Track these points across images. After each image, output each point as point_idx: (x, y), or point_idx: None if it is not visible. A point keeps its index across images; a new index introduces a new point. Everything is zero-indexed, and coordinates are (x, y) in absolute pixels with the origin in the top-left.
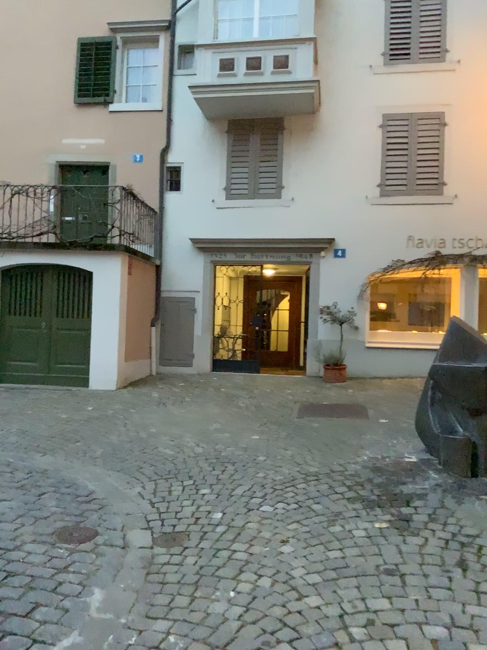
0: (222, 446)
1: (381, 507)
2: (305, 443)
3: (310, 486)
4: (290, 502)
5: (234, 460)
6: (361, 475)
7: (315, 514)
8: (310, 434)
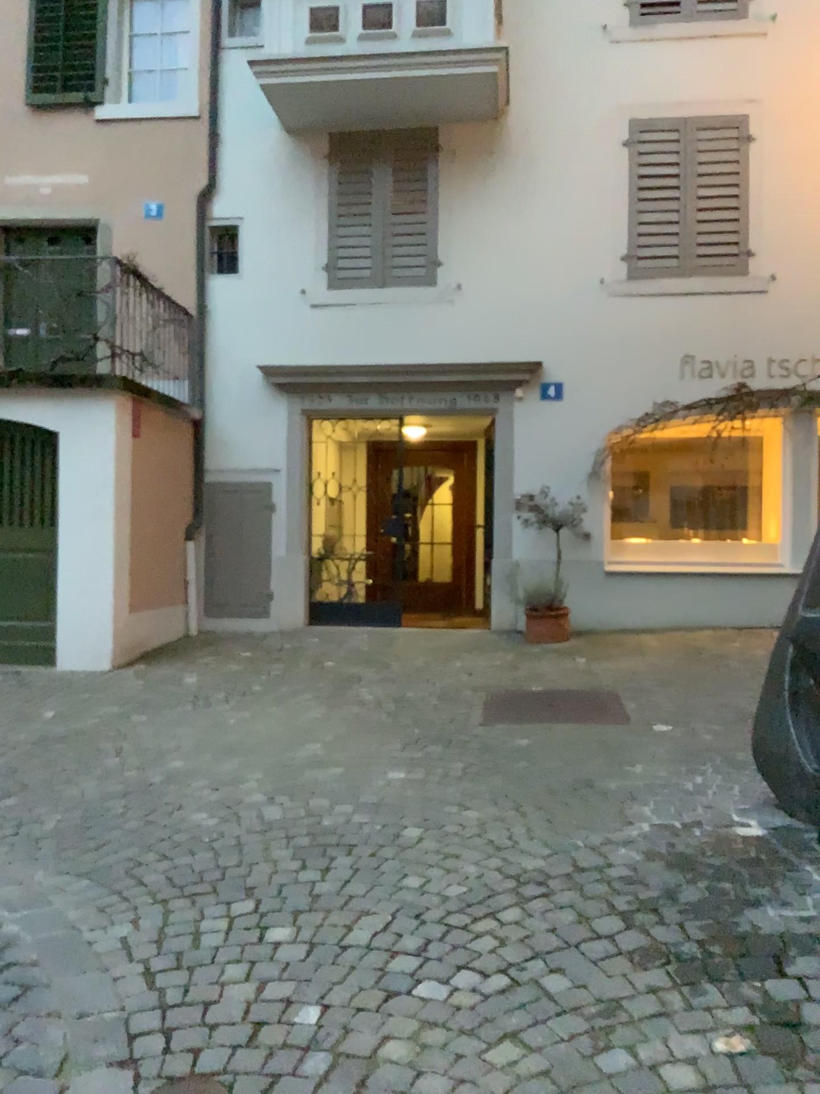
0: (325, 800)
1: (721, 984)
2: (506, 789)
3: (533, 916)
4: (488, 969)
5: (349, 840)
6: (649, 880)
7: (557, 1013)
8: (515, 765)
